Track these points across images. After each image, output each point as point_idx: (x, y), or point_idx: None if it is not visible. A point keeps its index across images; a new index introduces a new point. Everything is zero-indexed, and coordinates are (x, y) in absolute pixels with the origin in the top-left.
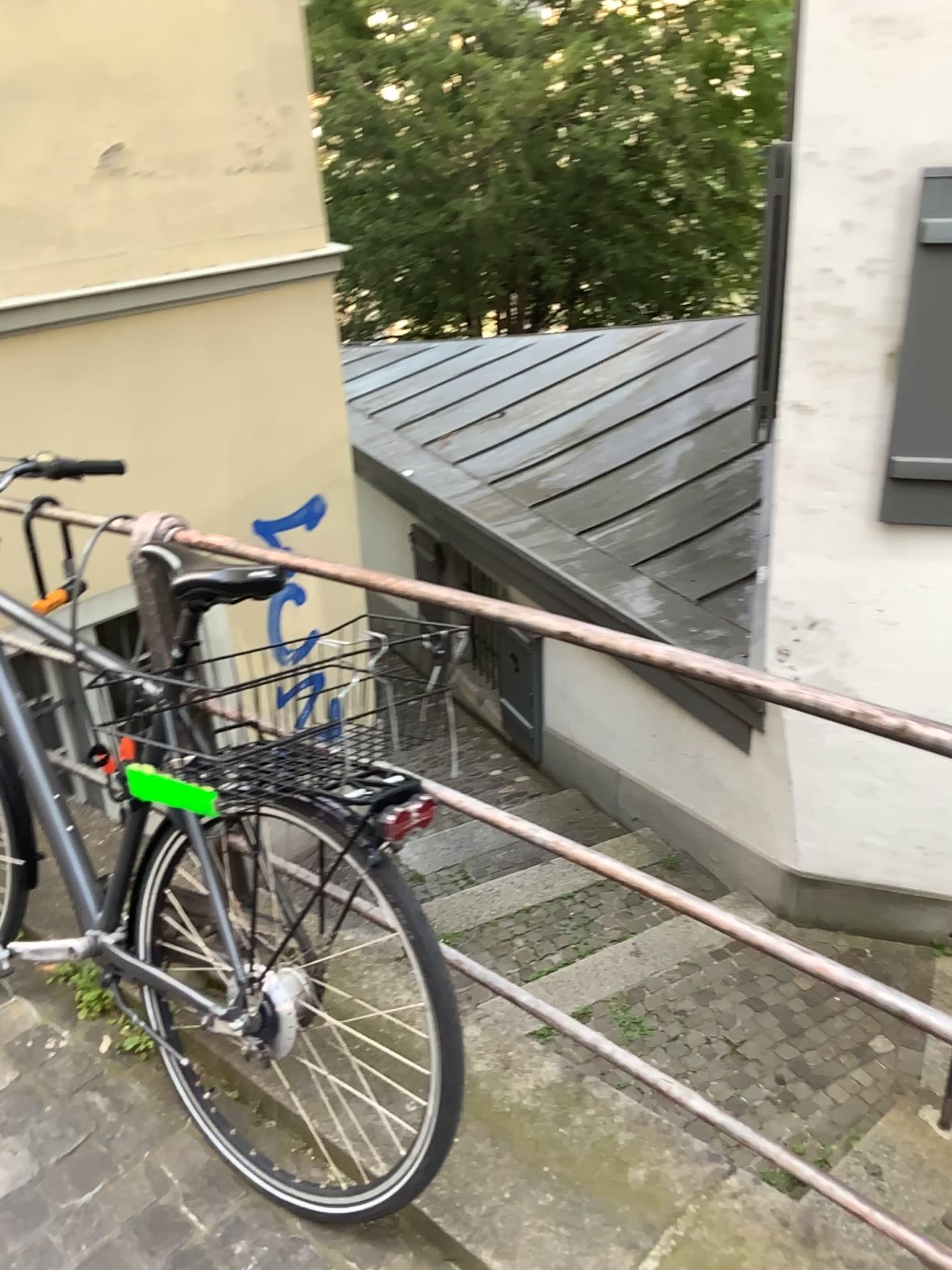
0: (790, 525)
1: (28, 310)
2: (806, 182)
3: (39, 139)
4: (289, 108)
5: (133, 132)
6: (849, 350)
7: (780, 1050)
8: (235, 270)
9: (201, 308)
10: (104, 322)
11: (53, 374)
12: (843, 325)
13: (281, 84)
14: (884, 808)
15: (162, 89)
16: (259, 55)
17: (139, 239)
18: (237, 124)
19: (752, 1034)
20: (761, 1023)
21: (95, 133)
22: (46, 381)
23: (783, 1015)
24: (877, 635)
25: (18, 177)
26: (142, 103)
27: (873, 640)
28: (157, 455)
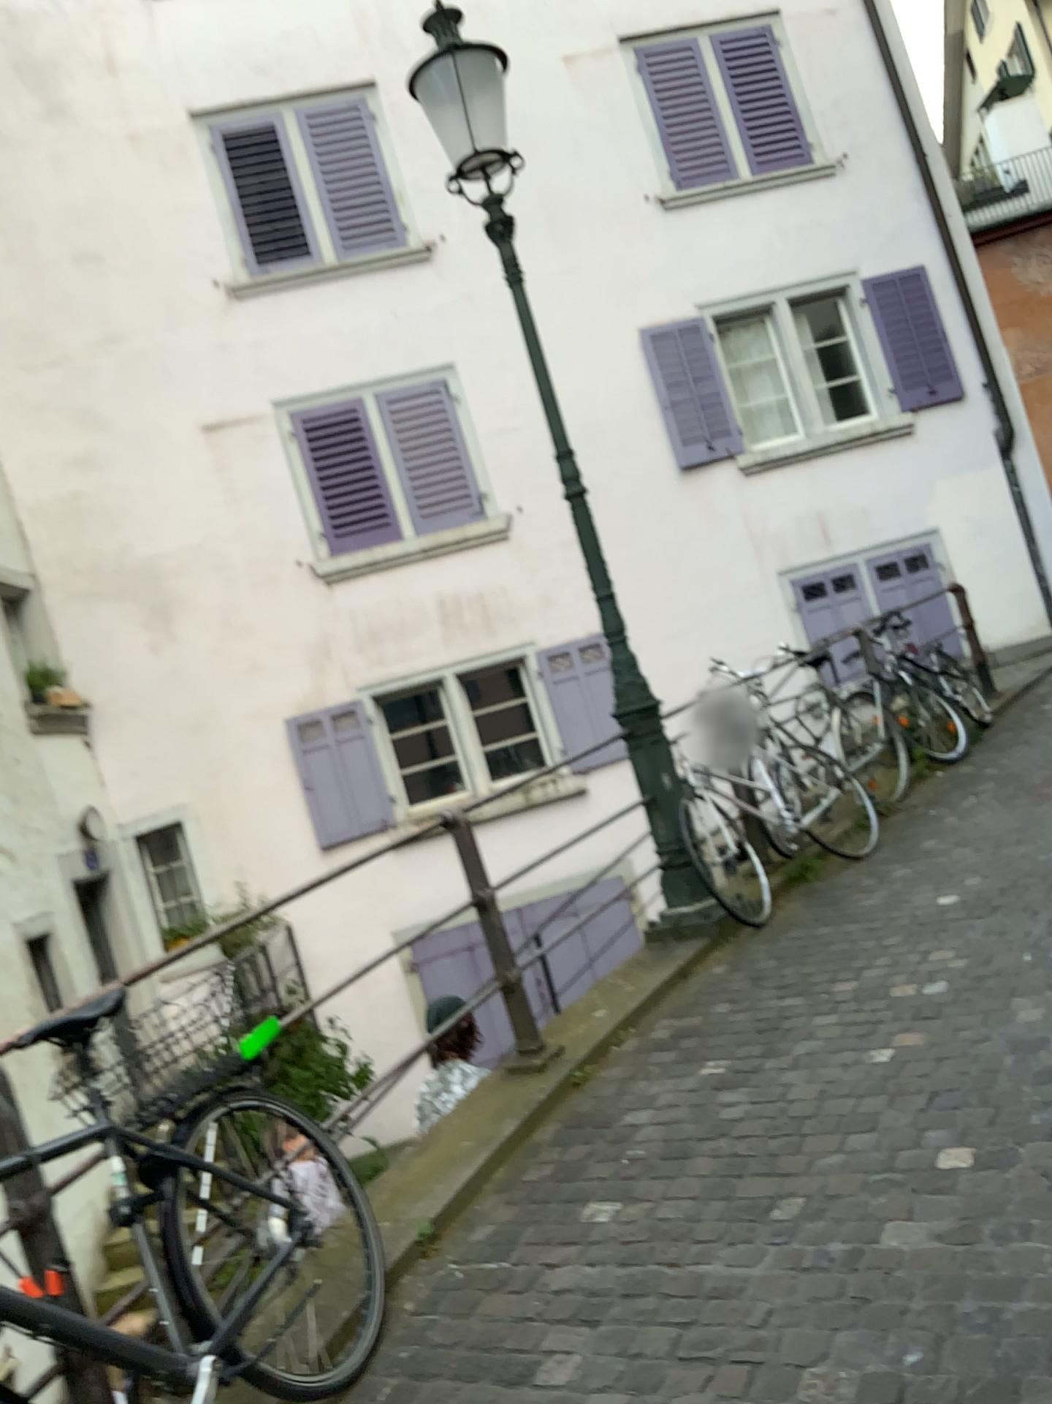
0: None
1: None
2: None
3: None
4: None
5: None
6: None
7: None
8: None
9: None
10: None
11: None
12: None
13: None
14: None
15: None
16: None
17: None
18: None
19: None
20: None
21: None
22: None
23: None
24: None
25: None
26: None
27: None
28: None
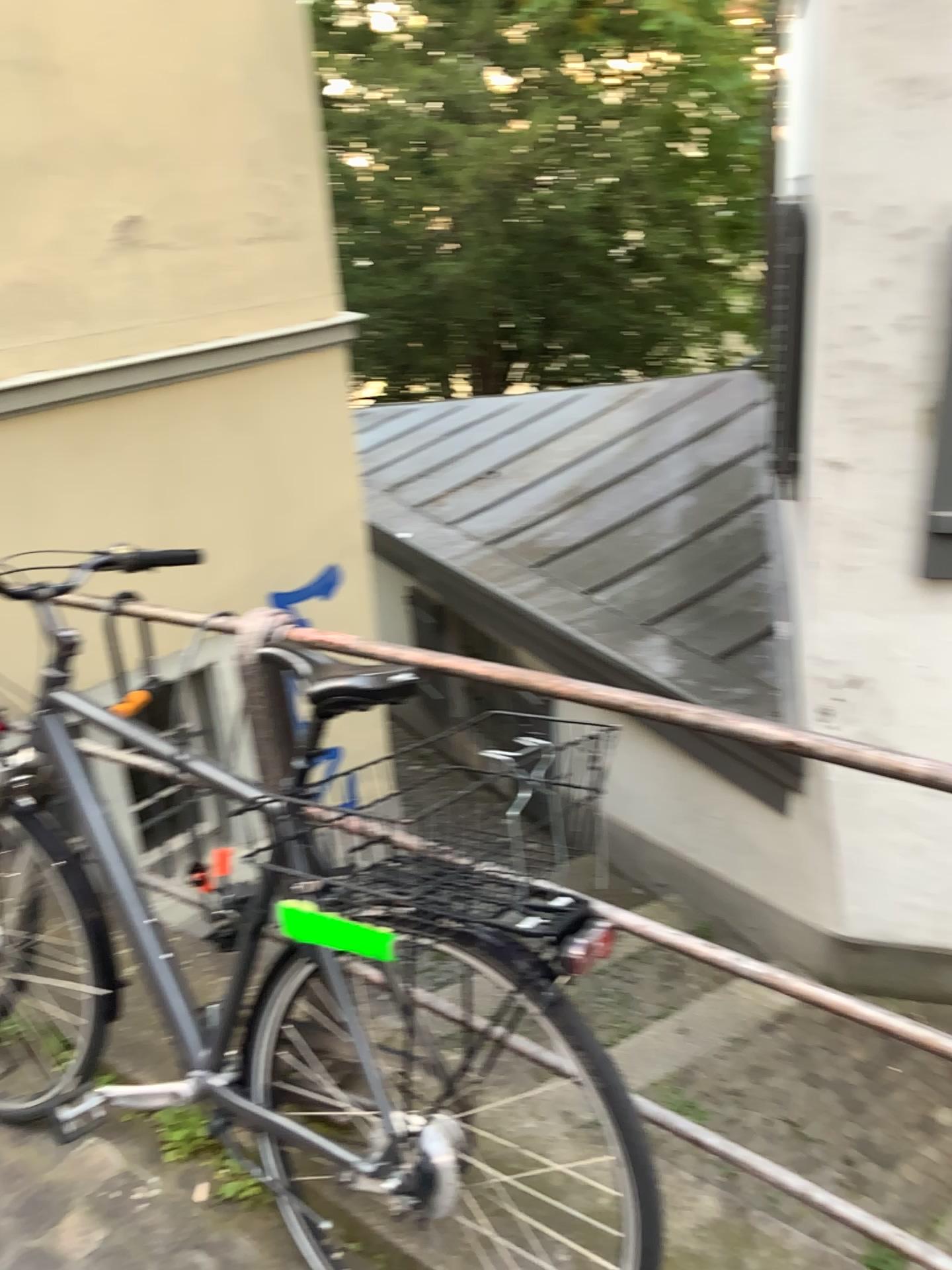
0: (829, 583)
1: (44, 386)
2: (839, 242)
3: (54, 212)
4: (300, 177)
5: (148, 203)
6: (888, 407)
7: (845, 1128)
8: (249, 339)
9: (216, 379)
10: (119, 396)
11: (69, 451)
12: (881, 382)
13: (293, 153)
14: (931, 868)
15: (176, 160)
16: (270, 124)
17: (153, 310)
18: (250, 193)
19: (814, 1113)
20: (821, 1100)
21: (110, 206)
22: (61, 459)
23: (842, 1089)
24: (922, 692)
25: (32, 251)
26: (156, 174)
27: (918, 697)
28: (172, 530)
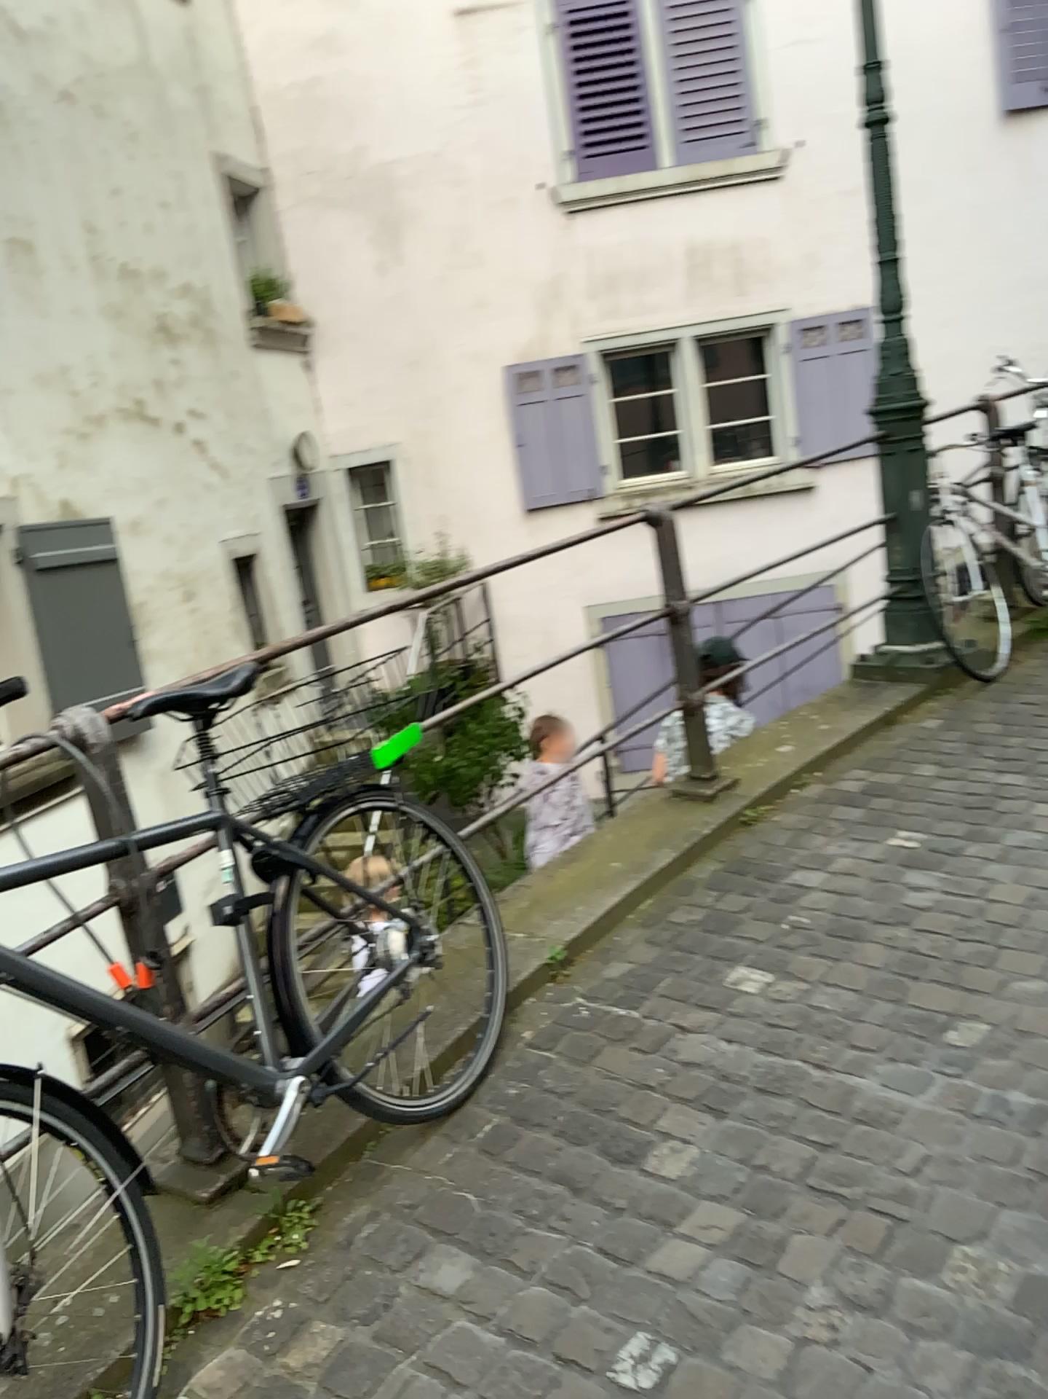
0: None
1: None
2: None
3: None
4: None
5: None
6: None
7: None
8: None
9: None
10: None
11: None
12: None
13: None
14: None
15: None
16: None
17: None
18: None
19: None
20: None
21: None
22: None
23: None
24: None
25: None
26: None
27: None
28: None
